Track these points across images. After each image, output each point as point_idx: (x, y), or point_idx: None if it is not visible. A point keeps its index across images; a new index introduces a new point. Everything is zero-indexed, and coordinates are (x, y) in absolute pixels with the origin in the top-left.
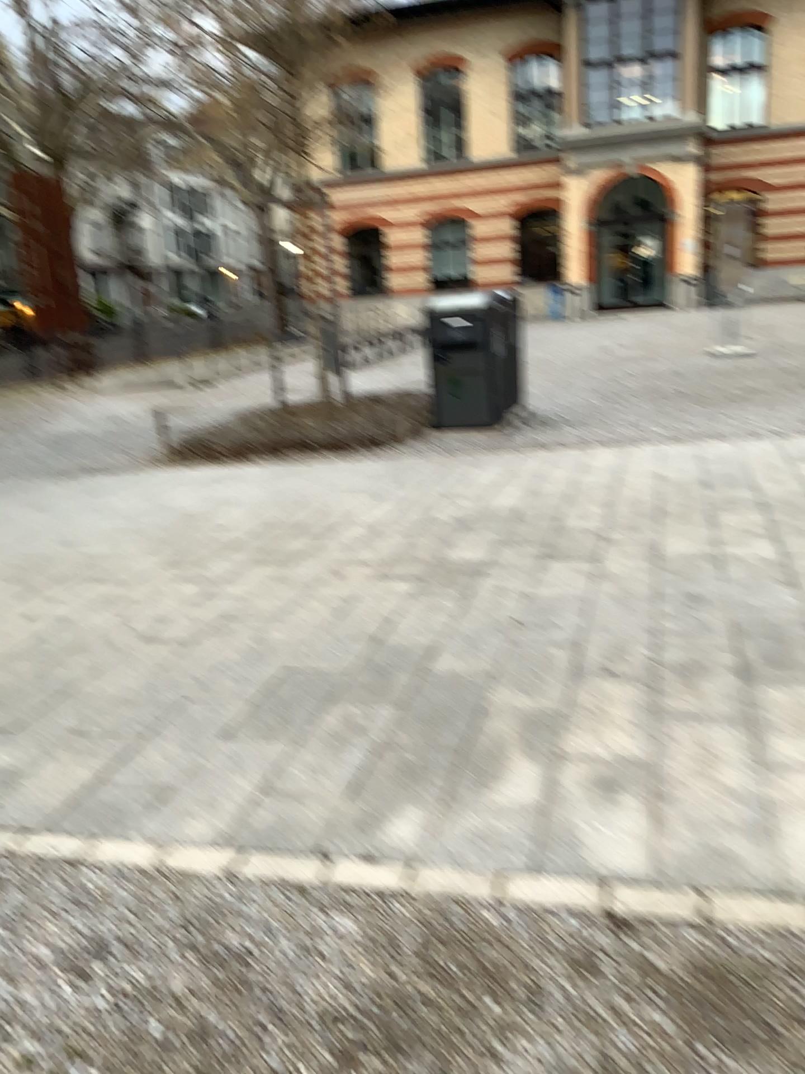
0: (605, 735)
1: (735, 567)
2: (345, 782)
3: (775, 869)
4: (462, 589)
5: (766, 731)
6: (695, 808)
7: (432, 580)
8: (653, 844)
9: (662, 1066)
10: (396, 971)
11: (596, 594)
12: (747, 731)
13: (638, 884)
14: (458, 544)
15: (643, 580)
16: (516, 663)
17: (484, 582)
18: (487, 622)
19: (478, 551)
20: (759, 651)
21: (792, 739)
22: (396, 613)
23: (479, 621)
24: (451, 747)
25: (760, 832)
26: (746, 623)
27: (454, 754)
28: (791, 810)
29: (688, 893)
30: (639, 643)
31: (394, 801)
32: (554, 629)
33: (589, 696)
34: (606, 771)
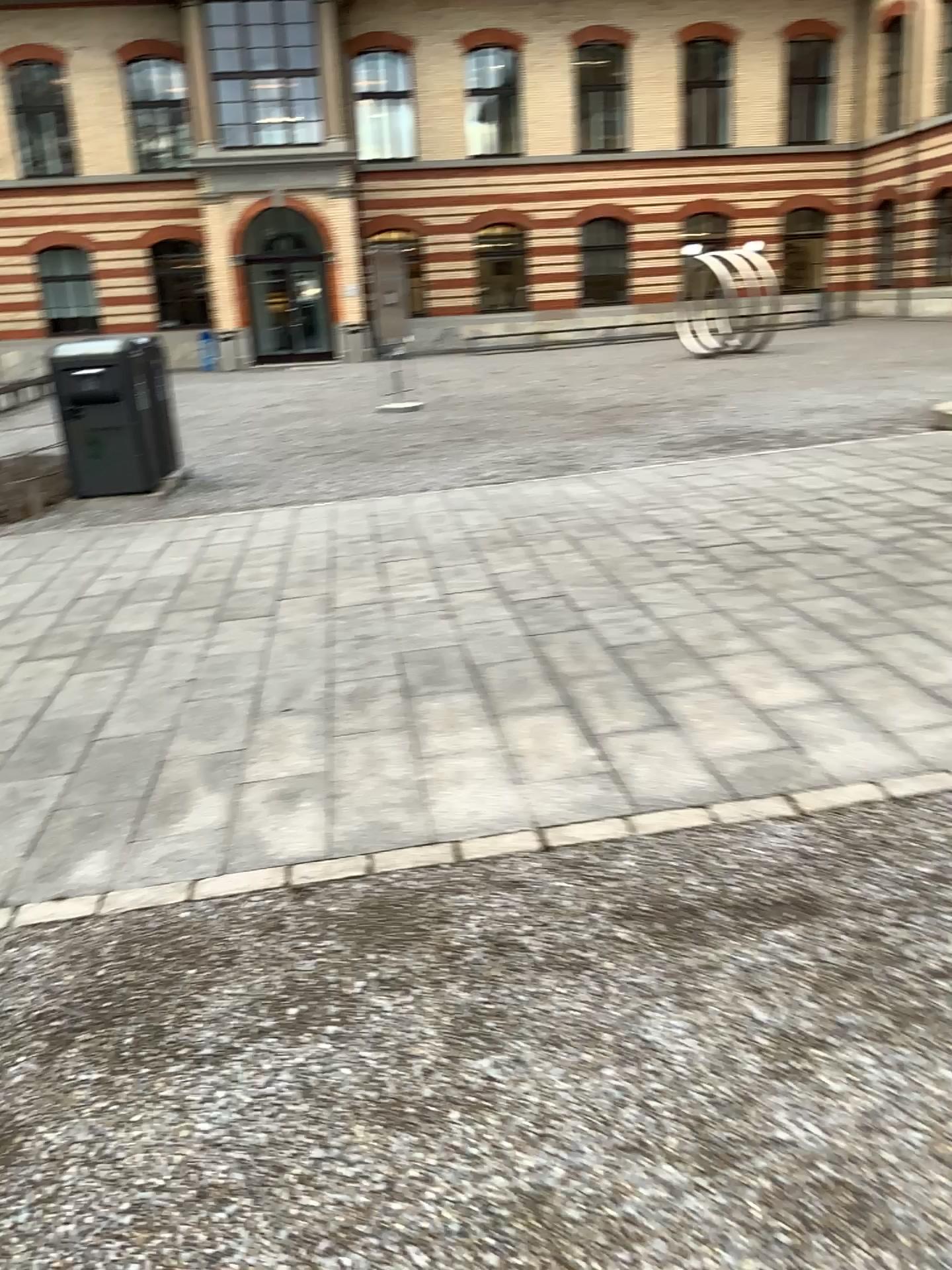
0: (285, 764)
1: (401, 609)
2: (25, 849)
3: (430, 832)
4: (130, 661)
5: (426, 738)
6: (366, 804)
7: (94, 657)
8: (330, 836)
9: (341, 976)
10: (104, 976)
11: (271, 649)
12: (410, 740)
13: (319, 866)
14: (119, 618)
15: (316, 631)
16: (194, 720)
17: (152, 652)
18: (160, 689)
19: (142, 623)
20: (422, 678)
21: (447, 739)
22: (56, 694)
23: (151, 689)
24: (135, 800)
25: (418, 810)
26: (411, 656)
27: (139, 806)
28: (444, 790)
29: (361, 863)
30: (315, 686)
31: (81, 853)
32: (230, 685)
33: (269, 736)
34: (288, 792)
